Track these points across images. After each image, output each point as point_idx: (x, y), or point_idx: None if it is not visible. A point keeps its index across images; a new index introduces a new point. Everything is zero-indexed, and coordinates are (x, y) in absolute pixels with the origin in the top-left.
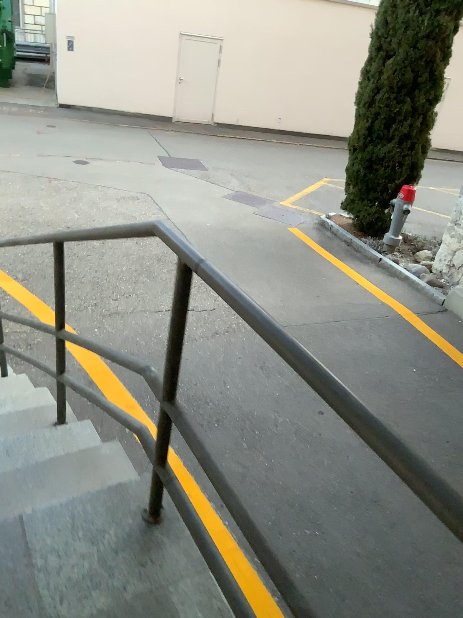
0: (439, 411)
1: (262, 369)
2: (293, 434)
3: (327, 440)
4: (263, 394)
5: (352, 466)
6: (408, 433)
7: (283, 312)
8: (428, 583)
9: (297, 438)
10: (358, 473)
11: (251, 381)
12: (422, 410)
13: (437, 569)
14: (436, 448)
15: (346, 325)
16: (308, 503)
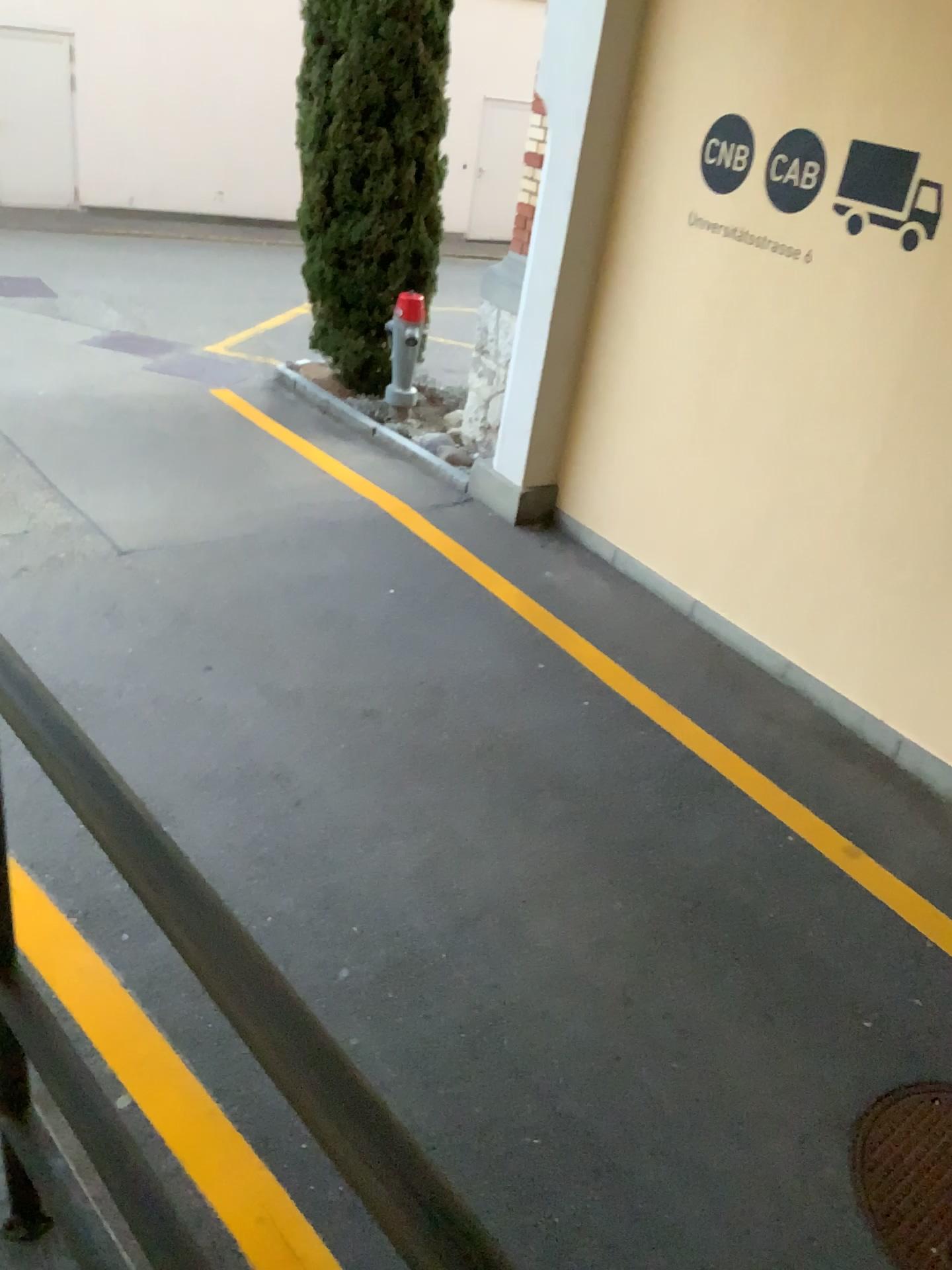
0: (414, 641)
1: (103, 613)
2: (144, 701)
3: (206, 702)
4: (99, 650)
5: (242, 733)
6: (351, 677)
7: (161, 524)
8: (334, 862)
9: (151, 706)
10: (251, 741)
11: (80, 634)
12: (385, 644)
13: (354, 844)
14: (393, 692)
15: (279, 535)
16: (152, 790)
